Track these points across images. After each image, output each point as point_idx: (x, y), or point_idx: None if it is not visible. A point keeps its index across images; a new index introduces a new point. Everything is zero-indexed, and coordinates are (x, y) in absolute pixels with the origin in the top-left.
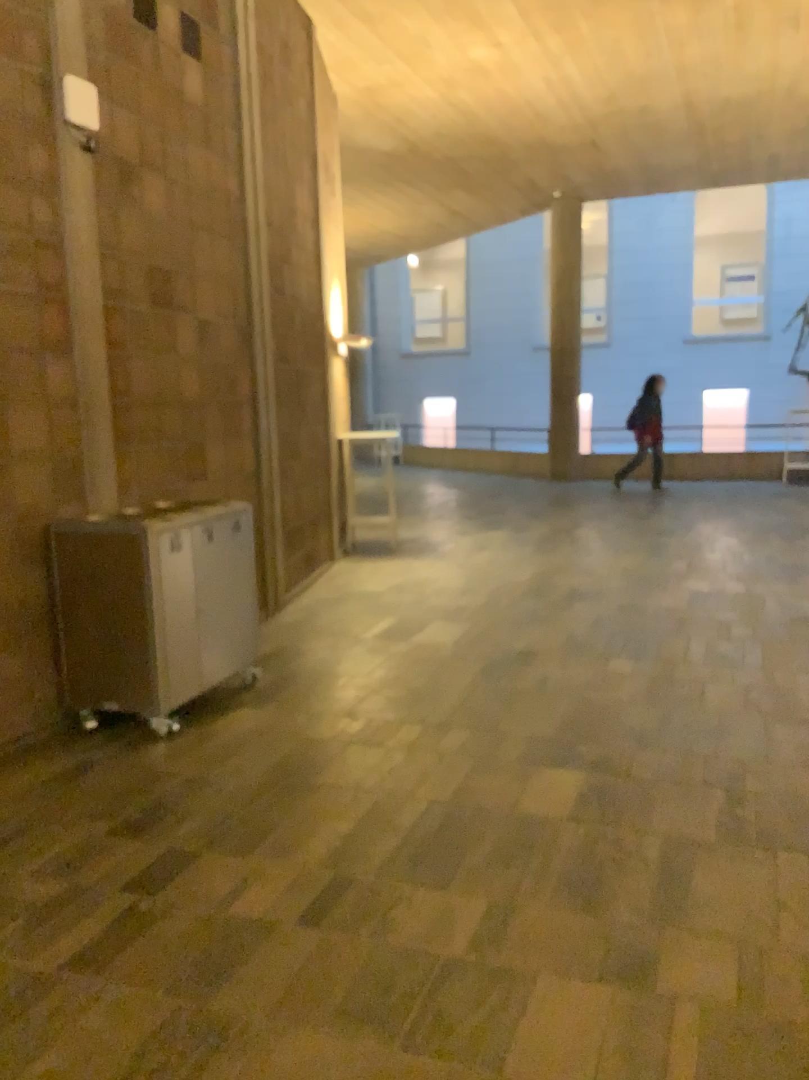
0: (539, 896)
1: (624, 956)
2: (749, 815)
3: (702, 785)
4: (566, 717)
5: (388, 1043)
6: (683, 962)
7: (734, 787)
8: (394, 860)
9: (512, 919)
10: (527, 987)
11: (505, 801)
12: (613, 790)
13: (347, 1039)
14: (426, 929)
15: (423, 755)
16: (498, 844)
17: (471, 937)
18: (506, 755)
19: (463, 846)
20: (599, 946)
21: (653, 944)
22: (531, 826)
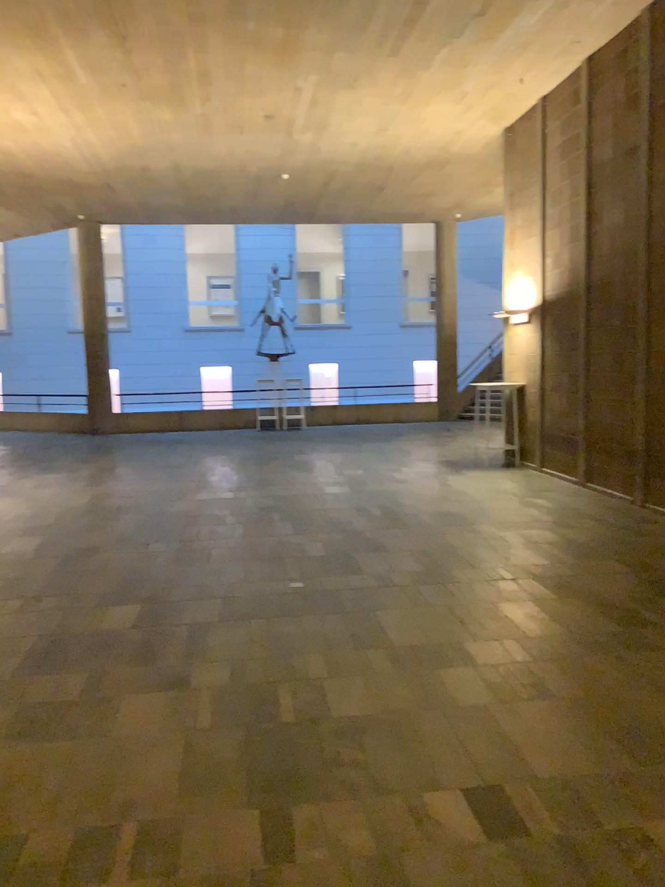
0: (119, 661)
1: (170, 675)
2: (235, 606)
3: (209, 597)
4: (123, 577)
5: (41, 736)
6: (201, 671)
7: (227, 595)
8: (22, 664)
9: (105, 674)
10: (118, 698)
11: (90, 624)
12: (157, 608)
13: (16, 741)
14: (52, 688)
15: (28, 611)
16: (90, 644)
17: (81, 686)
18: (86, 602)
19: (67, 649)
20: (156, 675)
21: (185, 668)
22: (109, 633)
